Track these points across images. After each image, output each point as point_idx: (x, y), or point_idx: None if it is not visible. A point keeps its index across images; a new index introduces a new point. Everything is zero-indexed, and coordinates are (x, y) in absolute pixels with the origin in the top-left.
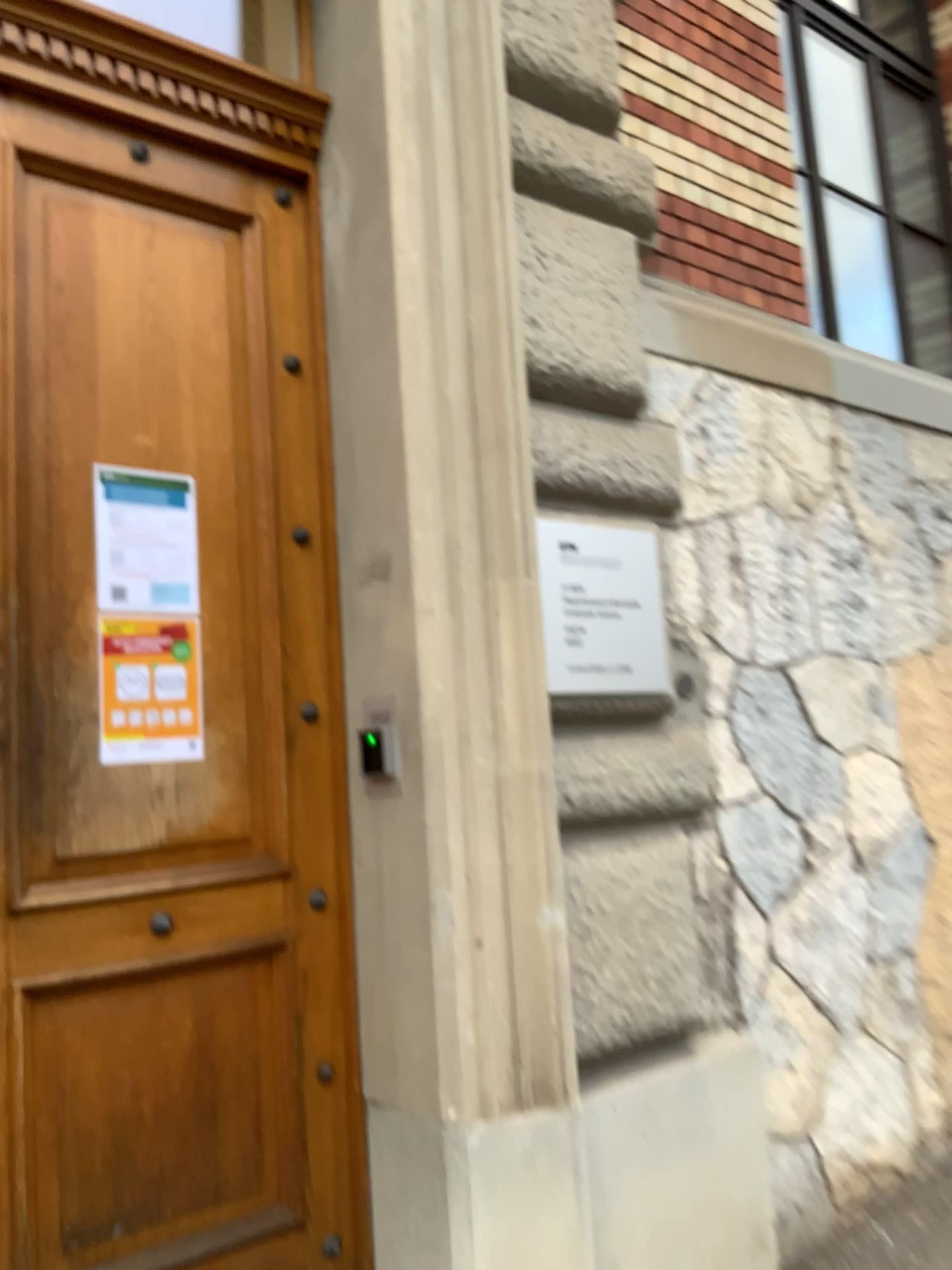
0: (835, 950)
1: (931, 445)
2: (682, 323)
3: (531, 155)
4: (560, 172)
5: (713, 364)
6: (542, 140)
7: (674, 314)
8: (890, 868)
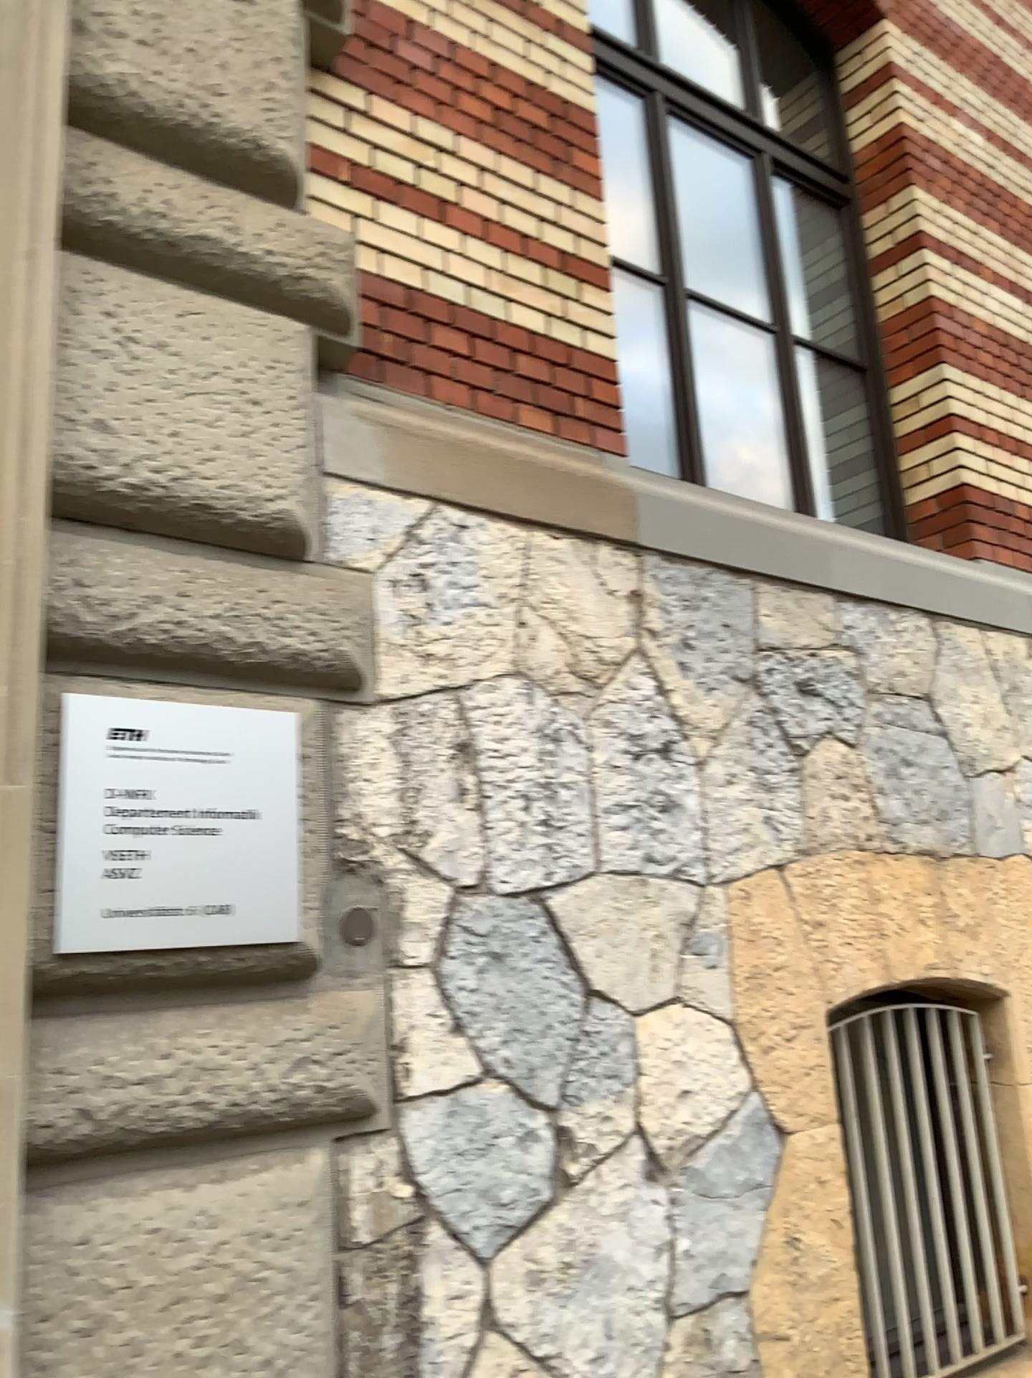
0: (601, 1304)
1: (795, 601)
2: (390, 440)
3: (129, 215)
4: (180, 239)
5: (440, 493)
6: (150, 198)
7: (380, 428)
8: (706, 1174)
